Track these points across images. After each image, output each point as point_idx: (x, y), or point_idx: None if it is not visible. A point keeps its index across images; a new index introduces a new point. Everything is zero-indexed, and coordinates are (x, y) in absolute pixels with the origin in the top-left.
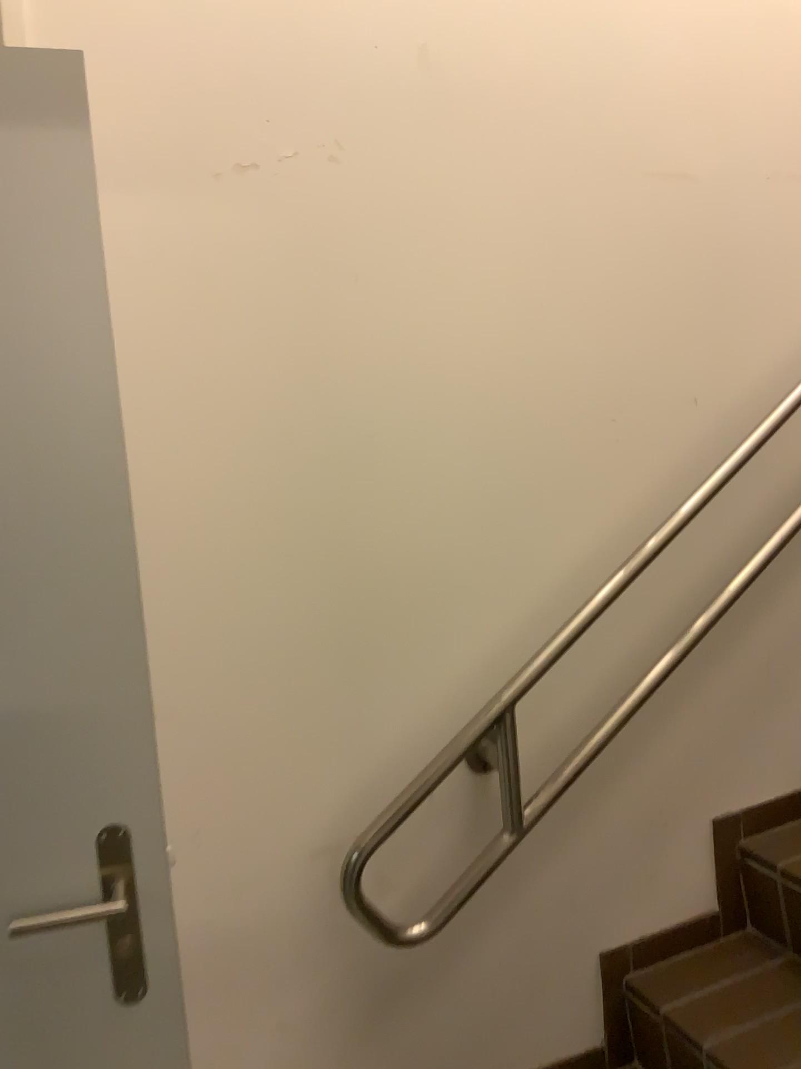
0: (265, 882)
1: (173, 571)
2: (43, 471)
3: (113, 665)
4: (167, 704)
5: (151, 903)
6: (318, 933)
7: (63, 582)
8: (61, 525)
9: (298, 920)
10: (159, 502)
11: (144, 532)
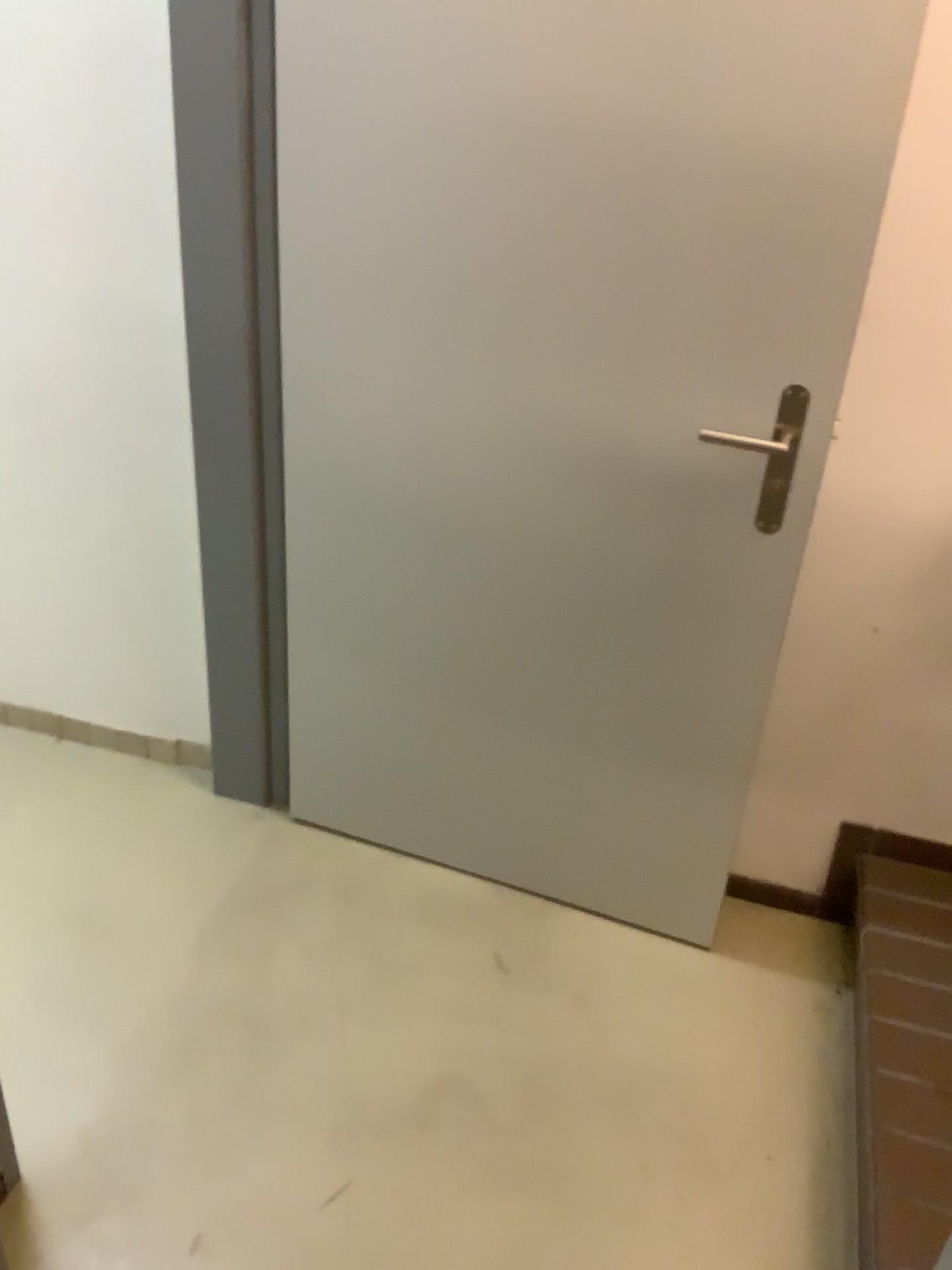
0: (908, 506)
1: (930, 181)
2: (841, 48)
3: (842, 248)
4: (878, 312)
5: (806, 465)
6: (939, 571)
7: (825, 161)
8: (841, 105)
9: (924, 551)
10: (941, 105)
11: (916, 134)
